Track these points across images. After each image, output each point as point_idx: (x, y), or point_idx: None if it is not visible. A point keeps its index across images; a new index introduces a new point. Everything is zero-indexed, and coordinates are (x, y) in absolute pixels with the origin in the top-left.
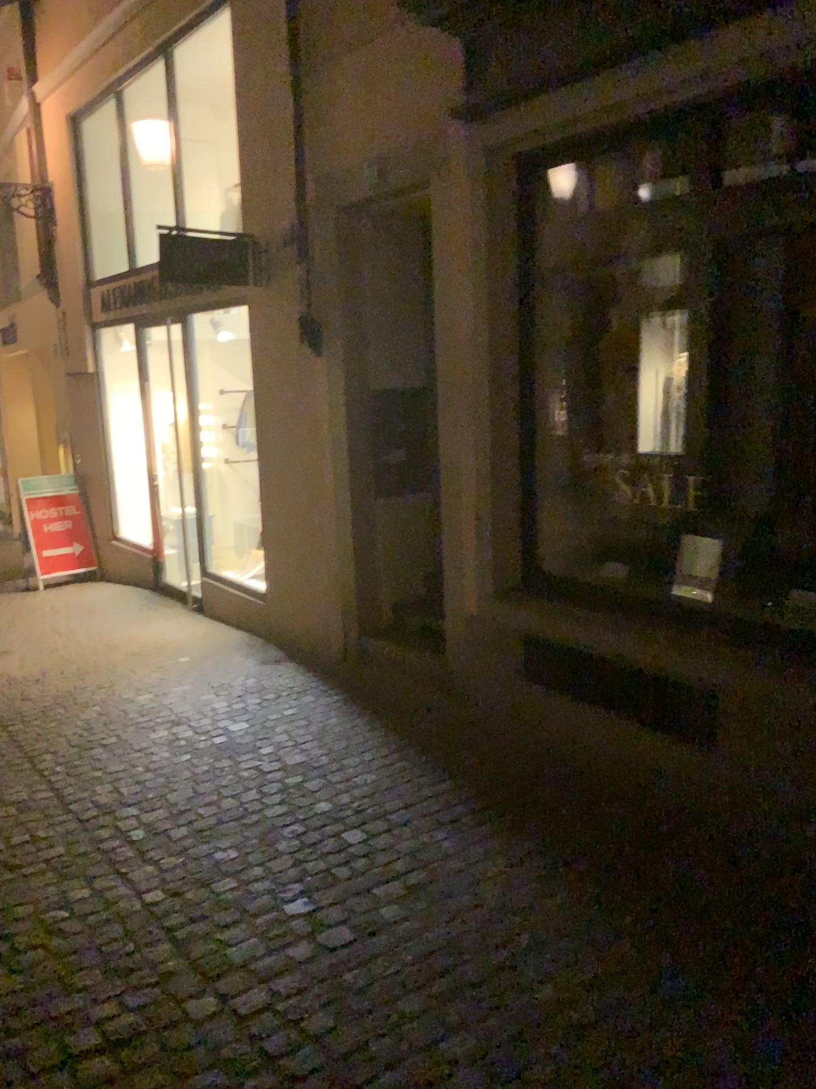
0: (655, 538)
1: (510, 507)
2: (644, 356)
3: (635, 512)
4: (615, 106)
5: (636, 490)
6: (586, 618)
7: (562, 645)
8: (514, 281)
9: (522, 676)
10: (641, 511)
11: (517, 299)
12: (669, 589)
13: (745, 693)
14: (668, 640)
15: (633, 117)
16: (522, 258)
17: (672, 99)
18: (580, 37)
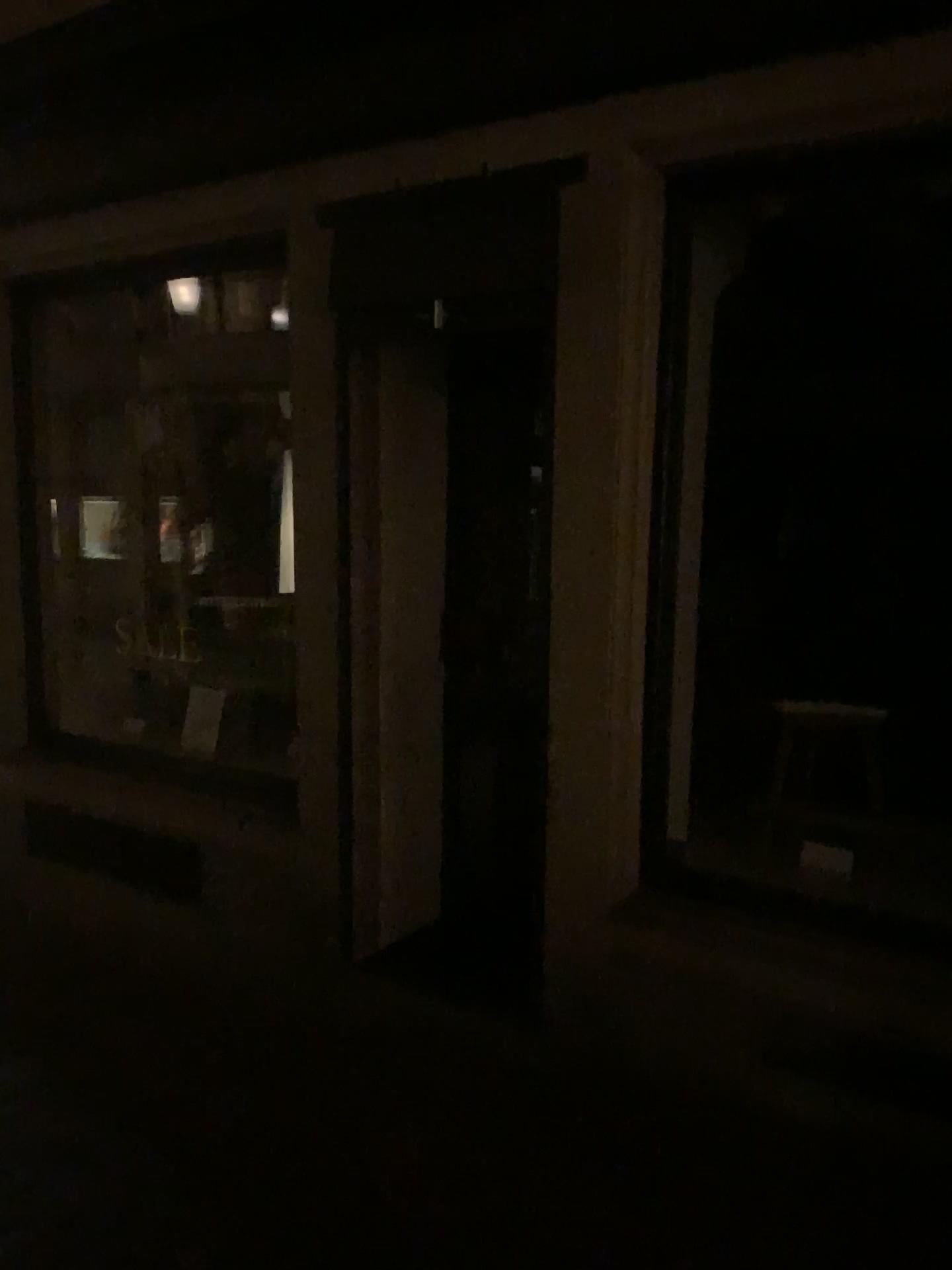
0: (171, 691)
1: (13, 658)
2: (152, 500)
3: (151, 663)
4: (90, 246)
5: (152, 640)
6: (83, 780)
7: (61, 810)
8: (12, 412)
9: (26, 850)
10: (157, 662)
11: (16, 431)
12: (176, 744)
13: (219, 846)
14: (157, 797)
15: (108, 260)
16: (20, 388)
17: (141, 249)
18: (55, 171)
